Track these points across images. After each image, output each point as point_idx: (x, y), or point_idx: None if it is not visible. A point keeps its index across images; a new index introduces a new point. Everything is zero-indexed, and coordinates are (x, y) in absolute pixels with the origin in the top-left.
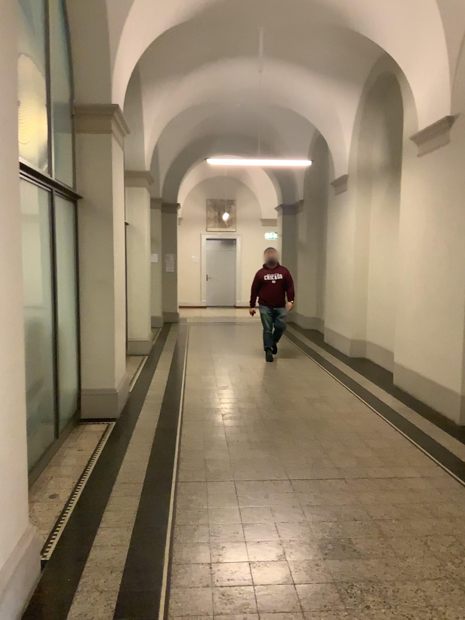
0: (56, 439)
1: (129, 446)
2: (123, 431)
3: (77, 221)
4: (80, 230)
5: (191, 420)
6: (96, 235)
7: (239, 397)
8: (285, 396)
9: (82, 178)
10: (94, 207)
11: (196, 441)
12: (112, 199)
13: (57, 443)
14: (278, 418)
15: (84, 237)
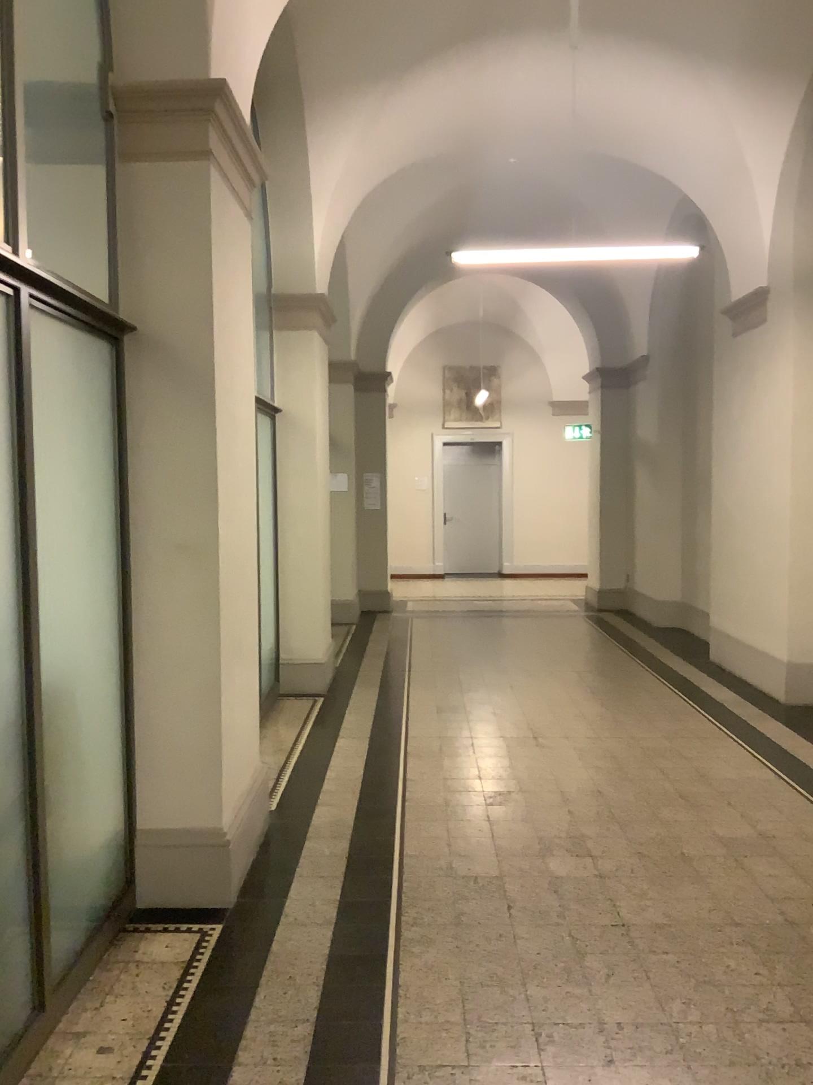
0: (38, 1011)
1: (245, 1044)
2: (235, 971)
3: (123, 390)
4: (132, 414)
5: (426, 925)
6: (175, 426)
7: (546, 839)
8: (666, 836)
9: (136, 280)
10: (168, 354)
11: (444, 1023)
12: (217, 335)
13: (40, 1025)
14: (666, 922)
15: (141, 434)
